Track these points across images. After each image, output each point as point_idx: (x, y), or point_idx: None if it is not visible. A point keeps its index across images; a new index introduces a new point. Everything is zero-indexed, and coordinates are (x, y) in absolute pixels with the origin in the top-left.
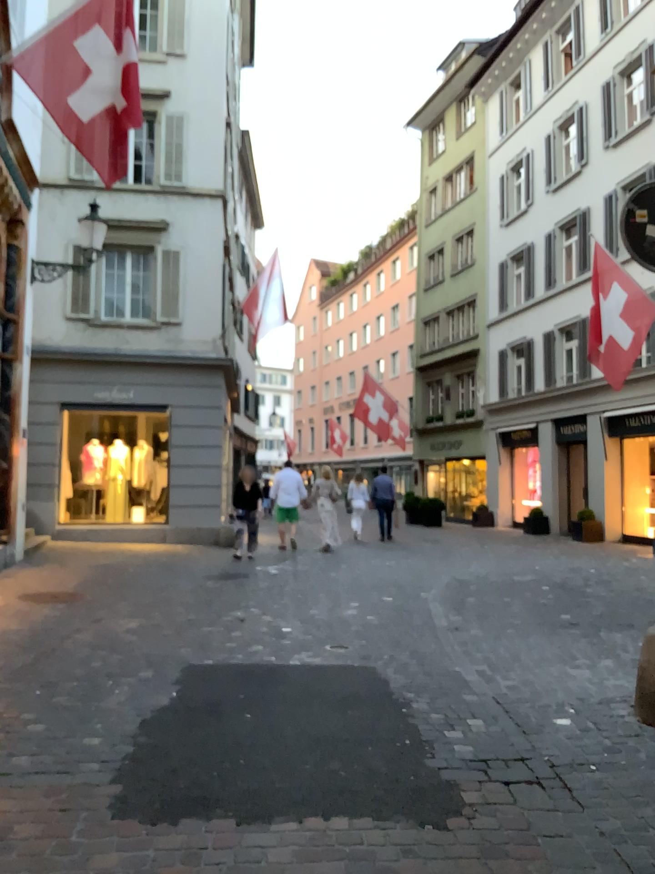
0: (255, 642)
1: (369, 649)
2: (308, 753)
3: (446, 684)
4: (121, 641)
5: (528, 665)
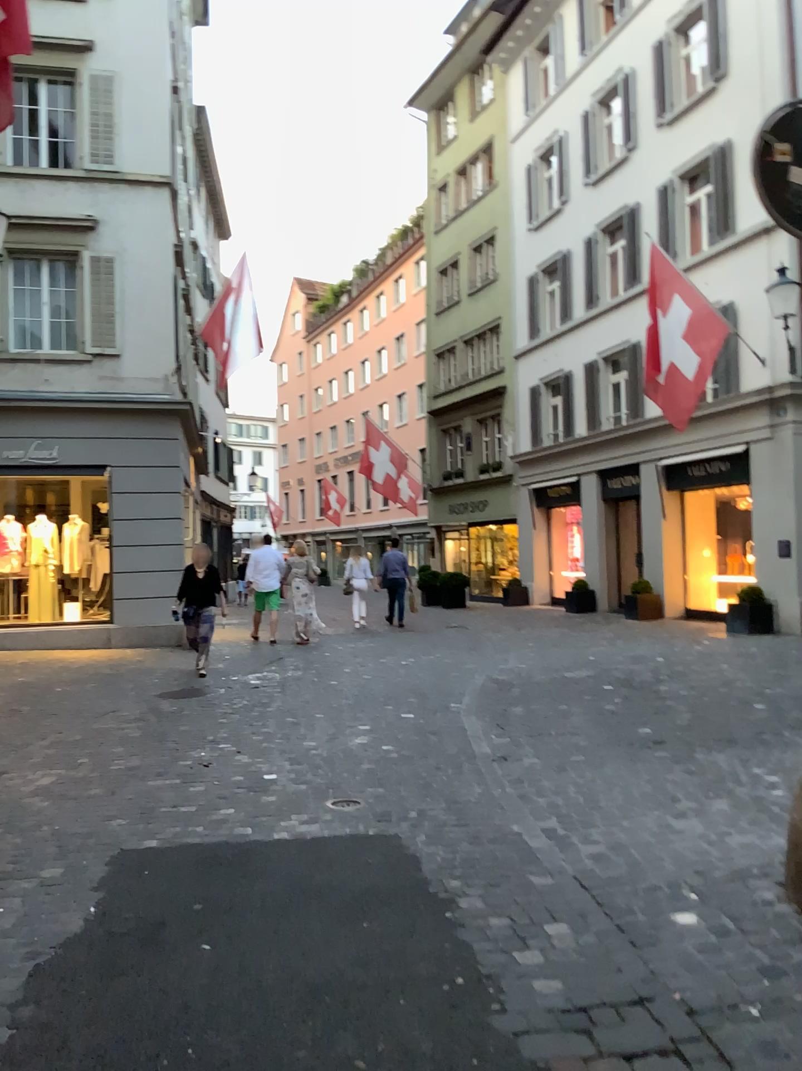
0: (223, 804)
1: (389, 806)
2: (301, 1026)
3: (506, 861)
4: (20, 815)
5: (617, 819)
